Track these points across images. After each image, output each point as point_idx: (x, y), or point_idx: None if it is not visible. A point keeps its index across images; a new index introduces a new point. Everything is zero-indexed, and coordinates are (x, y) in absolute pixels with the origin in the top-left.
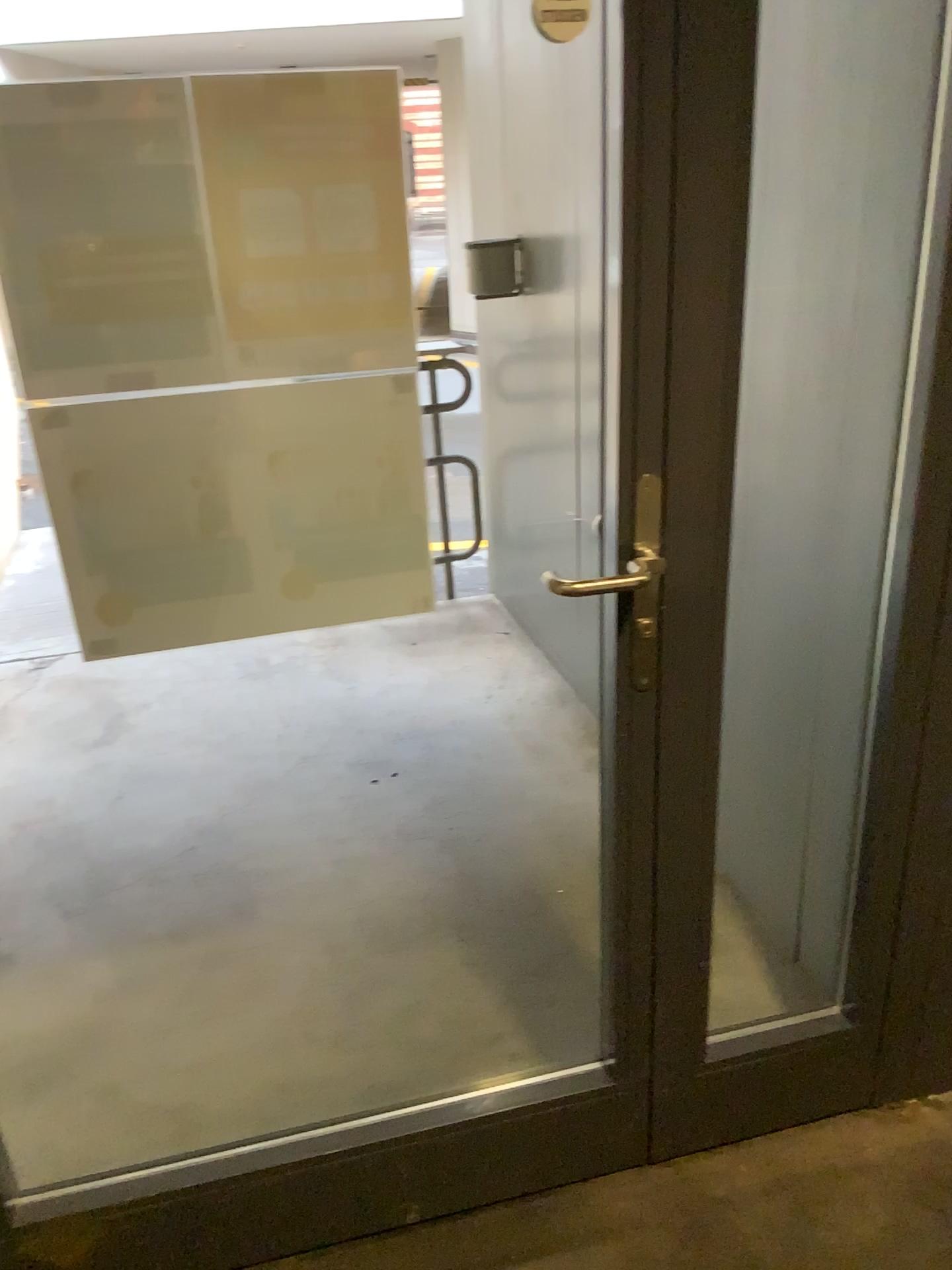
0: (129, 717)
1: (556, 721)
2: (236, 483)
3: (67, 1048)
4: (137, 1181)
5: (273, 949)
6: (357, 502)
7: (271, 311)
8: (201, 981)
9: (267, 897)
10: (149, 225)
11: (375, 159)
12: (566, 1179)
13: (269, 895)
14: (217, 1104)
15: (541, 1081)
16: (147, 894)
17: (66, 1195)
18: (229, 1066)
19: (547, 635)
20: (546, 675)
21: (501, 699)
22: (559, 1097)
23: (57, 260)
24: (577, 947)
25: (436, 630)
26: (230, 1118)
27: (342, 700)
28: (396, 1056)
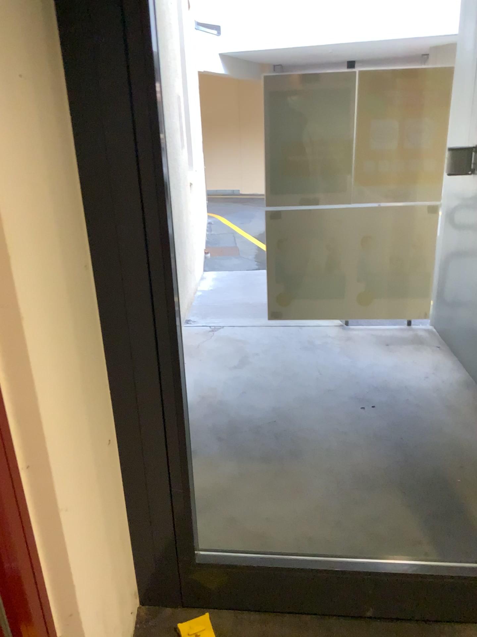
0: (250, 358)
1: (462, 396)
2: (345, 249)
3: (213, 497)
4: (246, 558)
5: (308, 475)
6: (399, 264)
7: (374, 173)
8: (274, 482)
9: (306, 451)
10: (328, 133)
11: (435, 106)
12: (449, 621)
13: (307, 450)
14: (278, 538)
15: (442, 567)
16: (252, 438)
17: (215, 555)
18: (284, 523)
19: (461, 351)
20: (458, 371)
21: (432, 379)
22: (452, 577)
23: (287, 147)
24: (464, 510)
25: (399, 340)
26: (283, 546)
27: (349, 366)
28: (363, 539)
